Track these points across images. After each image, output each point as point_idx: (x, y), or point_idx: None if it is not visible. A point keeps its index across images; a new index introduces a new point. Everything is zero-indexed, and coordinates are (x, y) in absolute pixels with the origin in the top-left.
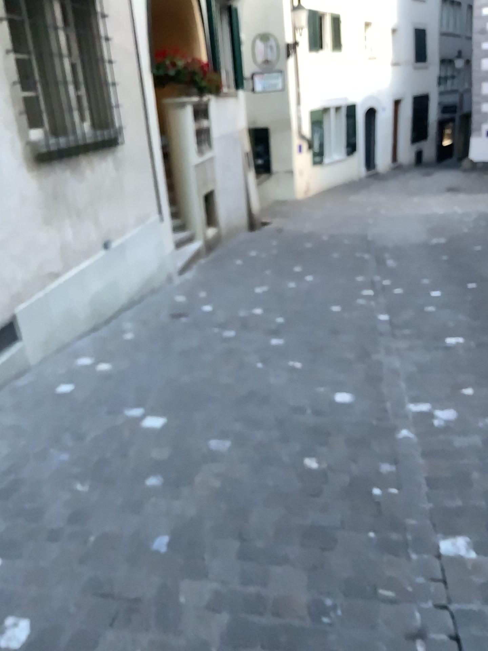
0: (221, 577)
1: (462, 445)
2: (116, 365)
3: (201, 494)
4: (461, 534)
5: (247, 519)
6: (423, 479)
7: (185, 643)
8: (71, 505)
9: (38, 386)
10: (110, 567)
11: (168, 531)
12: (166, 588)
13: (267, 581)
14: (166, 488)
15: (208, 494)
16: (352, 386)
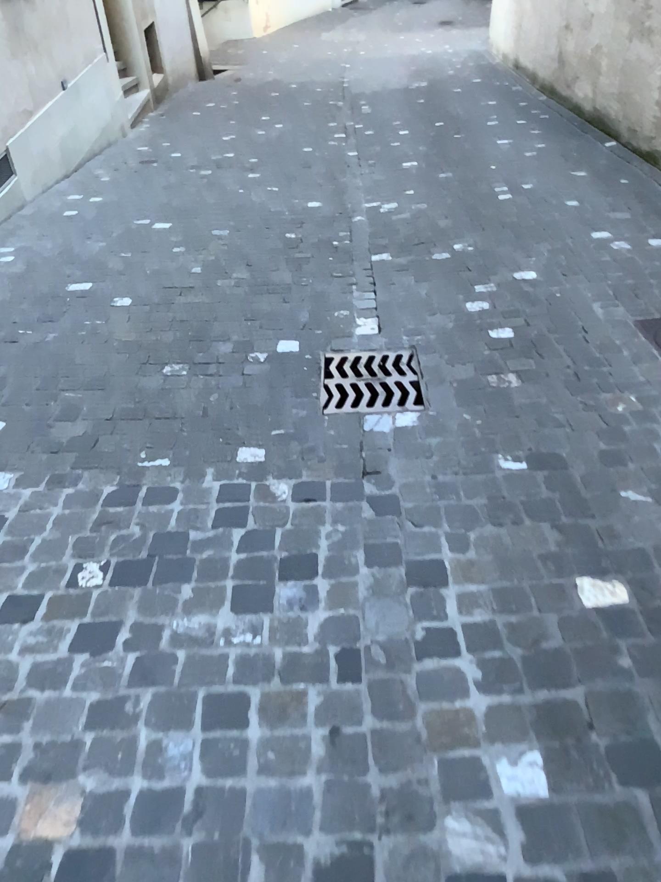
0: (240, 275)
1: (397, 216)
2: (108, 198)
3: (216, 250)
4: (385, 249)
5: (250, 256)
6: (367, 233)
7: (226, 292)
8: (125, 261)
9: (44, 214)
10: (169, 277)
11: (199, 264)
12: (207, 280)
13: (268, 274)
14: (189, 250)
15: (220, 250)
16: (321, 196)
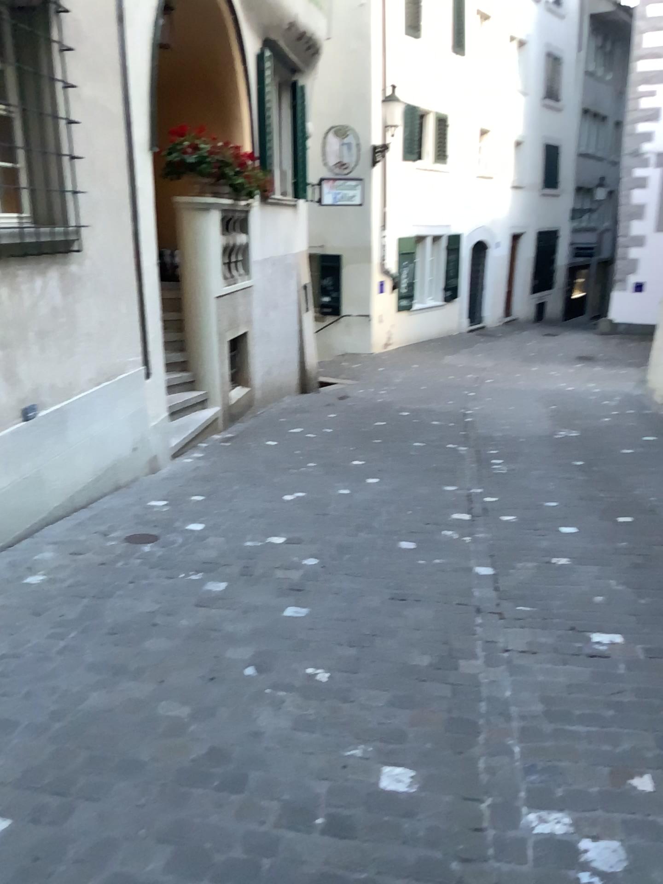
0: None
1: None
2: None
3: None
4: None
5: None
6: None
7: None
8: None
9: None
10: None
11: None
12: None
13: None
14: None
15: None
16: (416, 750)
